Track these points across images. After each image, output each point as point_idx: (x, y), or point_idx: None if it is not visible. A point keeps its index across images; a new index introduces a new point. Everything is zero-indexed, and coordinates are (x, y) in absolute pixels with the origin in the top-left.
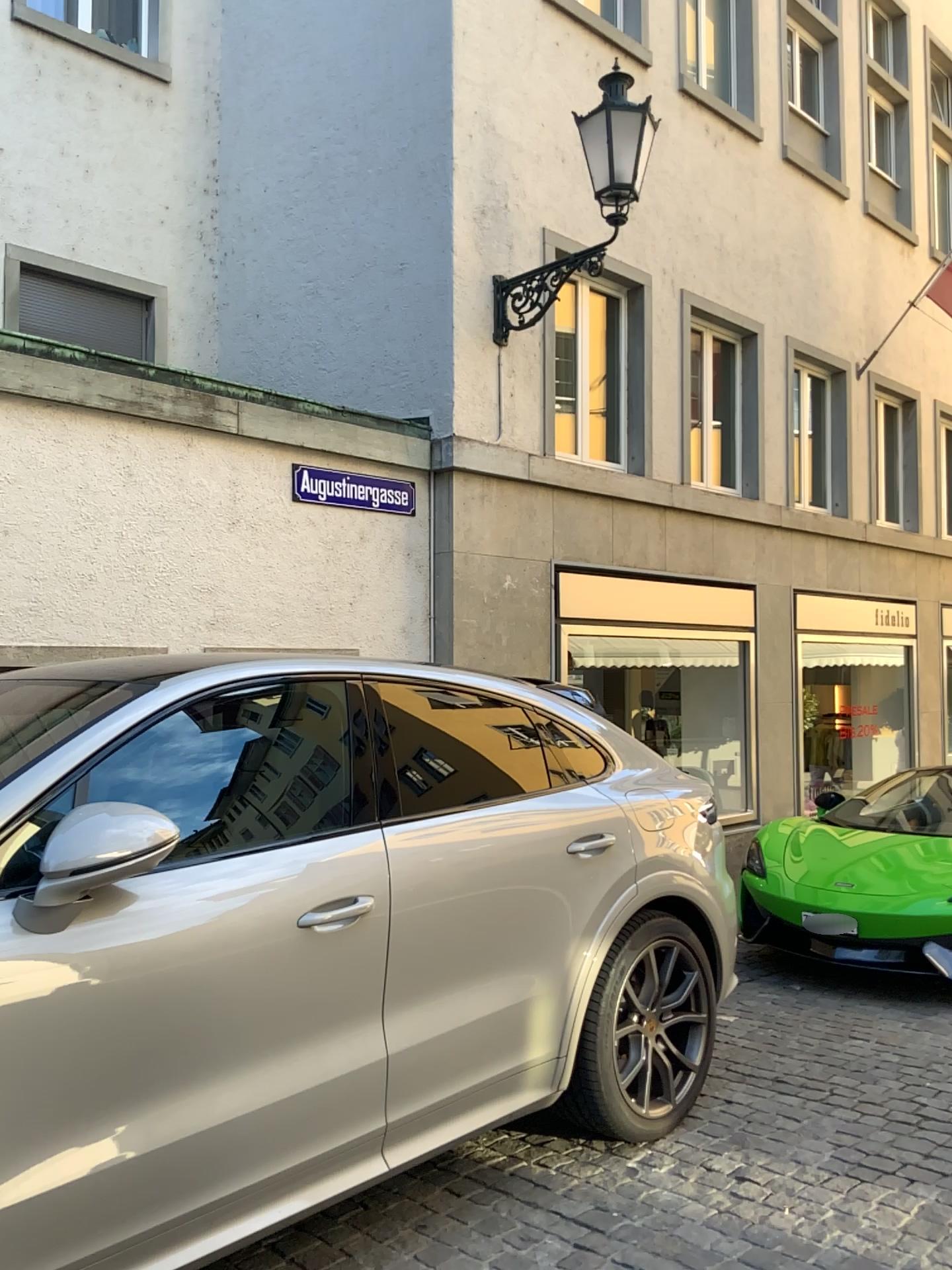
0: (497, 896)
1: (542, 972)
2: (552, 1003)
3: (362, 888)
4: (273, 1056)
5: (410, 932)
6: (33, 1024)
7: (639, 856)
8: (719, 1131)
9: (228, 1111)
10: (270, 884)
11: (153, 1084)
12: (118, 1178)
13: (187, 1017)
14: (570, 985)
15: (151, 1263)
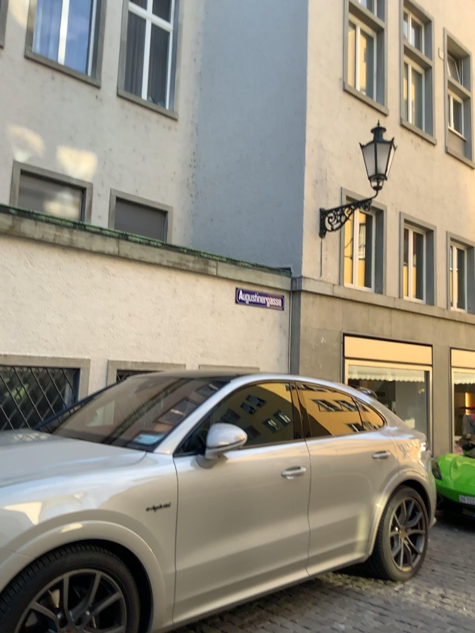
0: (347, 471)
1: (363, 504)
2: (366, 517)
3: (302, 463)
4: (274, 523)
5: (318, 482)
6: (205, 500)
7: (399, 460)
8: (431, 579)
9: (260, 542)
10: (273, 458)
11: (238, 527)
12: (227, 560)
13: (249, 504)
14: (373, 511)
15: (235, 594)
